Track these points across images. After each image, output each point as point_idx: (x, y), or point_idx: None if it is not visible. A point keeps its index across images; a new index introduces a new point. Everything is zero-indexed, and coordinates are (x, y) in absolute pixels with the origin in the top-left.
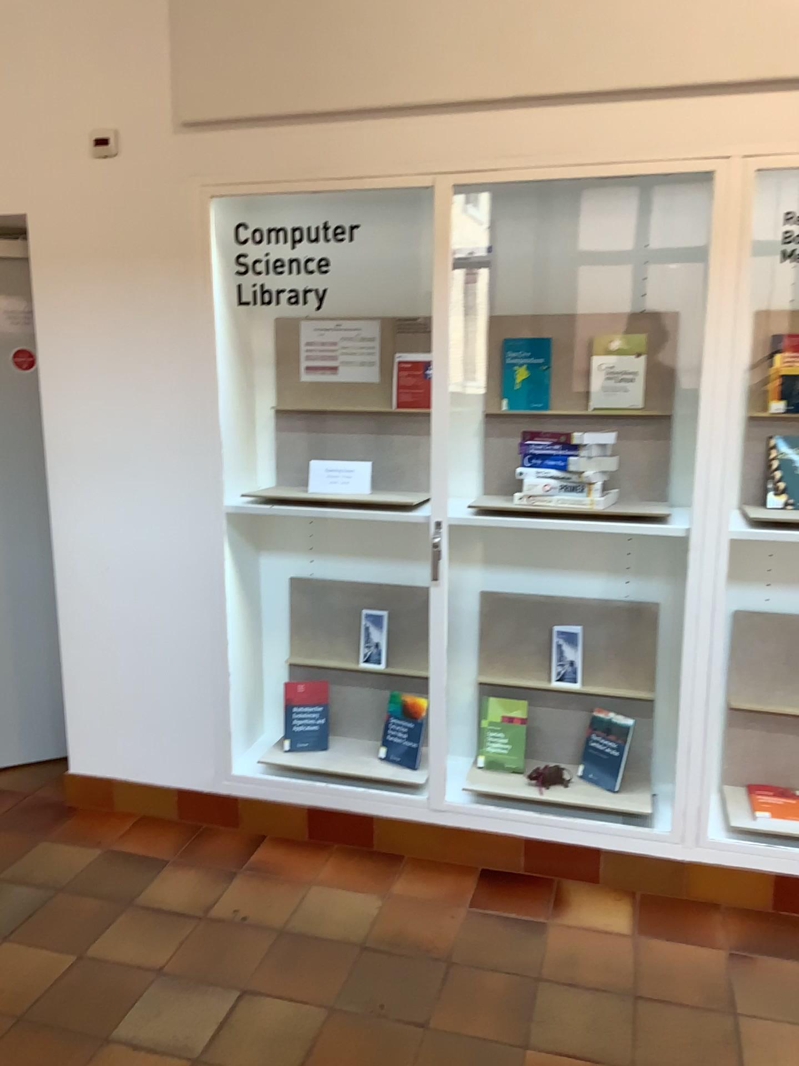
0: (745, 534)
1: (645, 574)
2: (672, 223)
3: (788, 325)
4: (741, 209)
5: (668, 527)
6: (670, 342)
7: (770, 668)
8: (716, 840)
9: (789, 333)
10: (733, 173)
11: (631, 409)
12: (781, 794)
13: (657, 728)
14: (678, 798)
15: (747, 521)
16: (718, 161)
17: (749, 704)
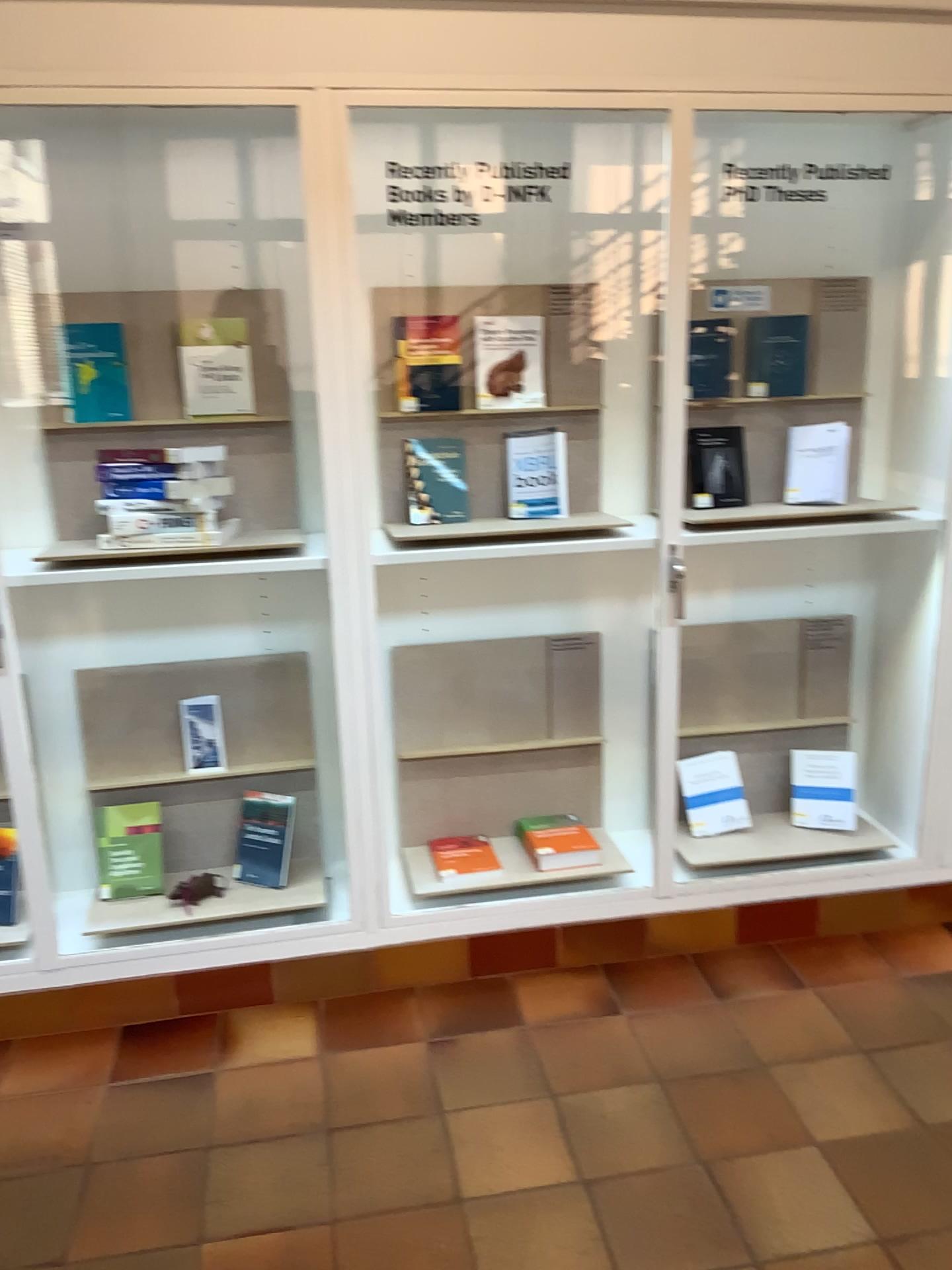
0: (393, 557)
1: (285, 619)
2: (262, 175)
3: (412, 304)
4: (338, 155)
5: (304, 559)
6: (278, 326)
7: (440, 708)
8: (402, 918)
9: (414, 313)
10: (324, 109)
11: (240, 415)
12: (466, 846)
13: (322, 802)
14: (354, 880)
15: (394, 541)
16: (302, 92)
17: (421, 752)
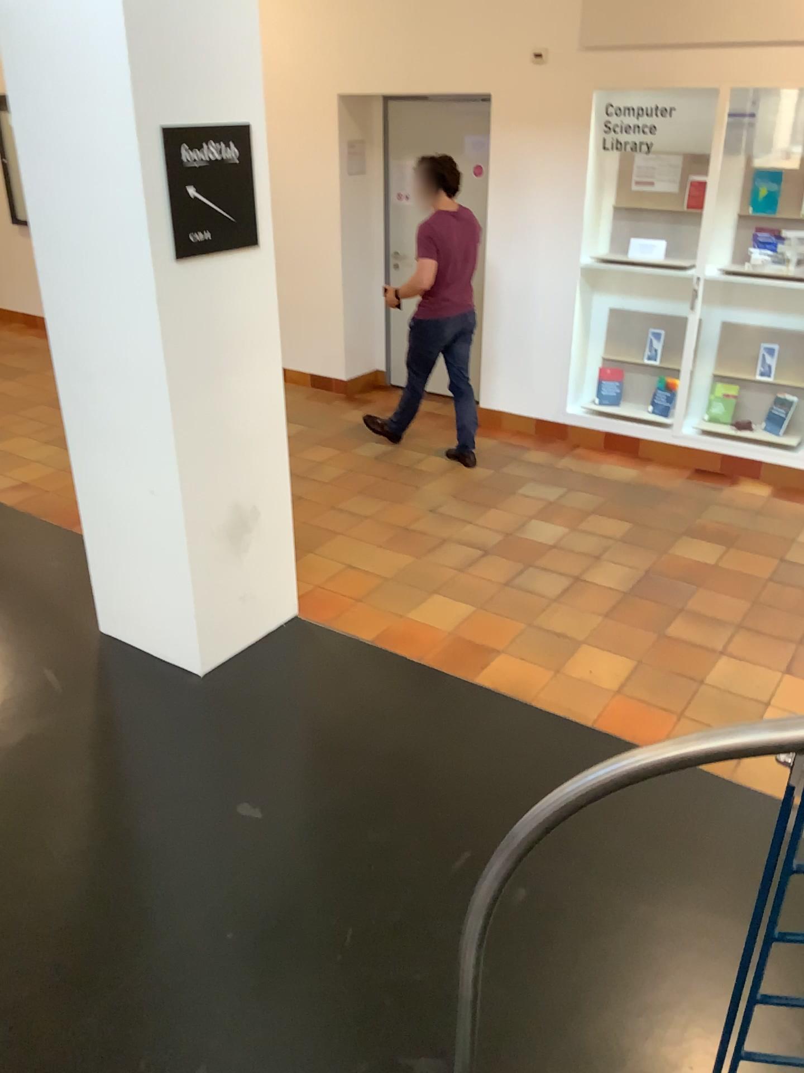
0: None
1: None
2: None
3: None
4: None
5: None
6: None
7: None
8: None
9: None
10: None
11: None
12: None
13: None
14: None
15: None
16: None
17: None
